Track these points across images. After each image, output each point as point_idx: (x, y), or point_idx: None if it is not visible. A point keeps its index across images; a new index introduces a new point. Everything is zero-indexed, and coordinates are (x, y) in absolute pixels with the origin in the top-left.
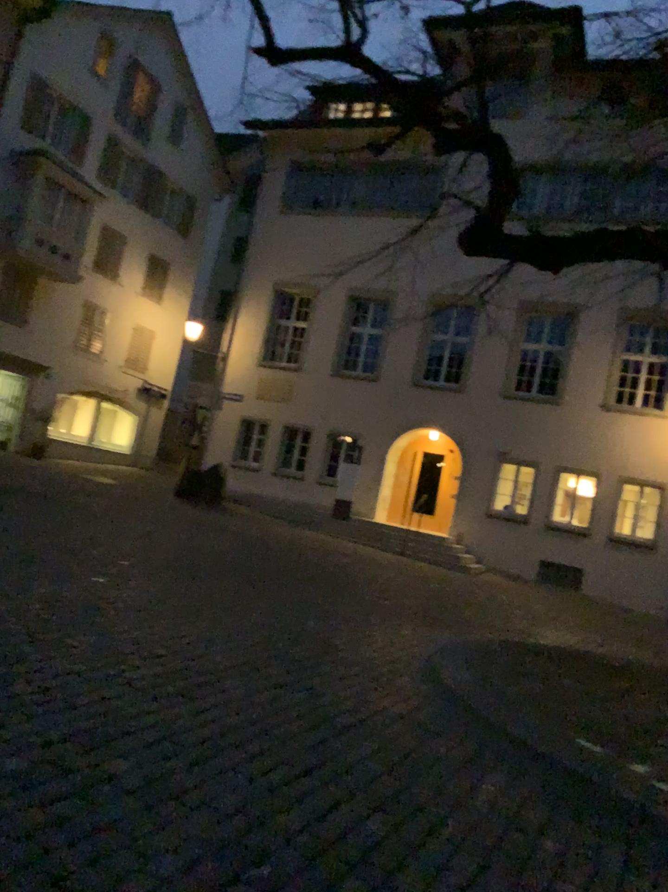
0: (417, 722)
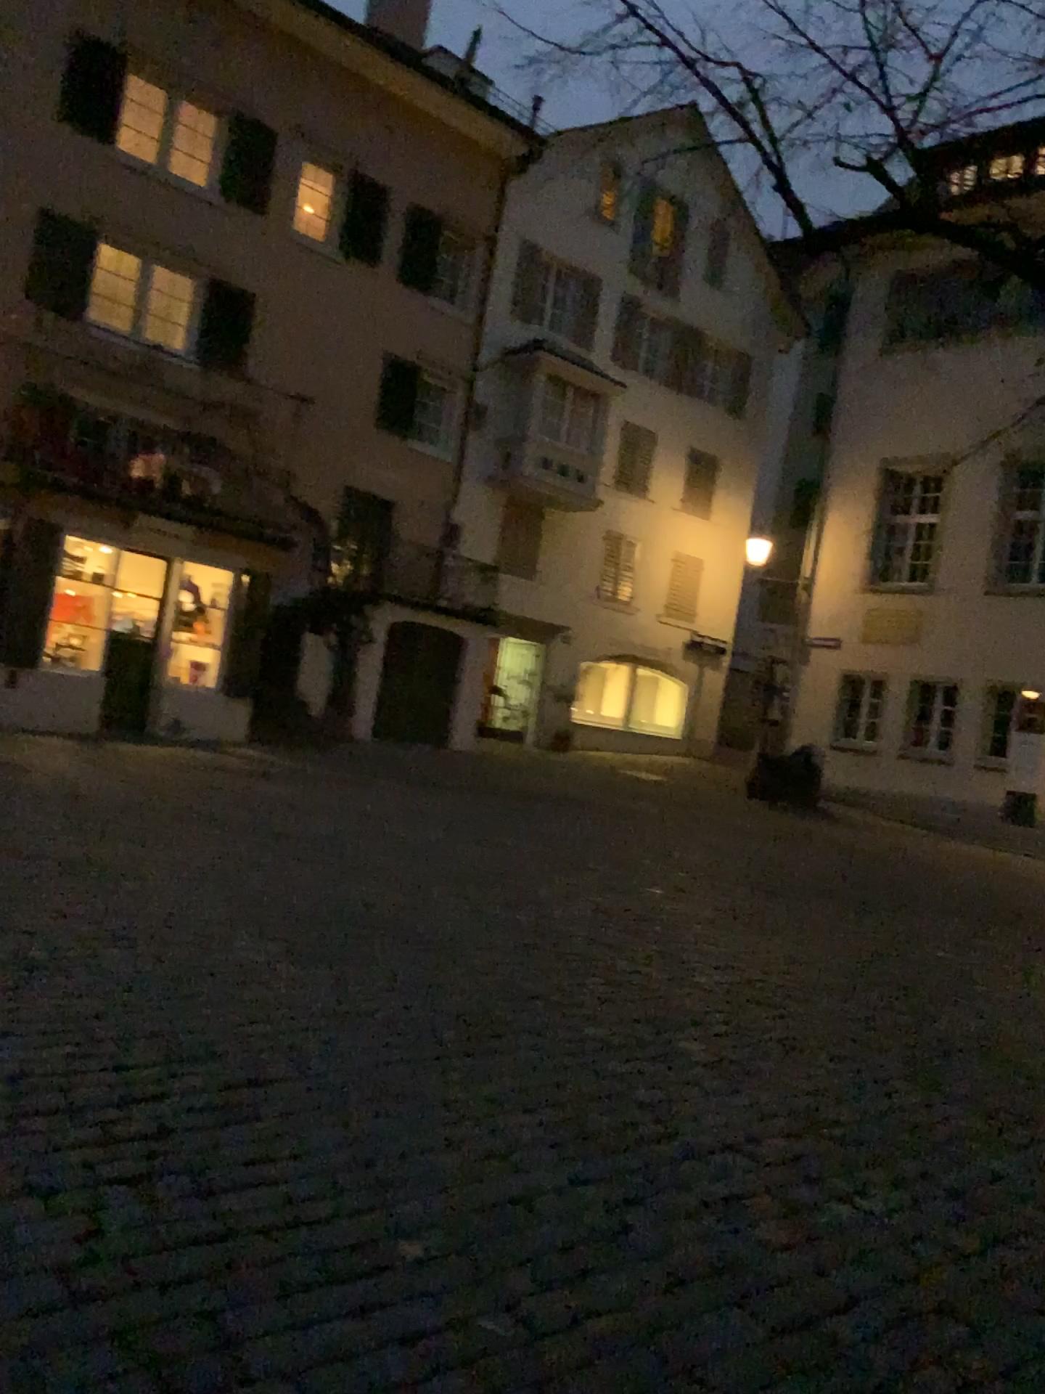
0: None
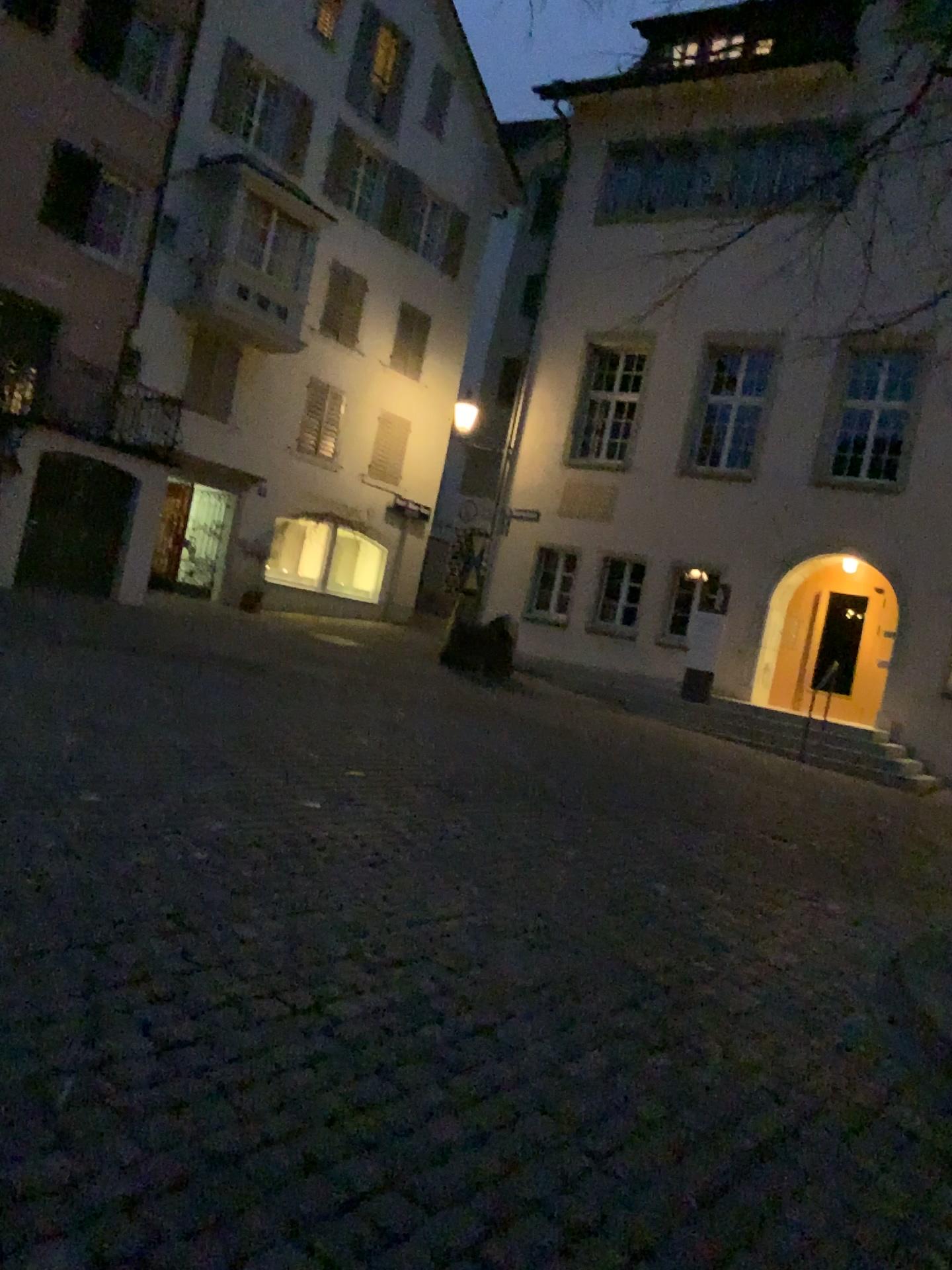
0: (903, 1128)
